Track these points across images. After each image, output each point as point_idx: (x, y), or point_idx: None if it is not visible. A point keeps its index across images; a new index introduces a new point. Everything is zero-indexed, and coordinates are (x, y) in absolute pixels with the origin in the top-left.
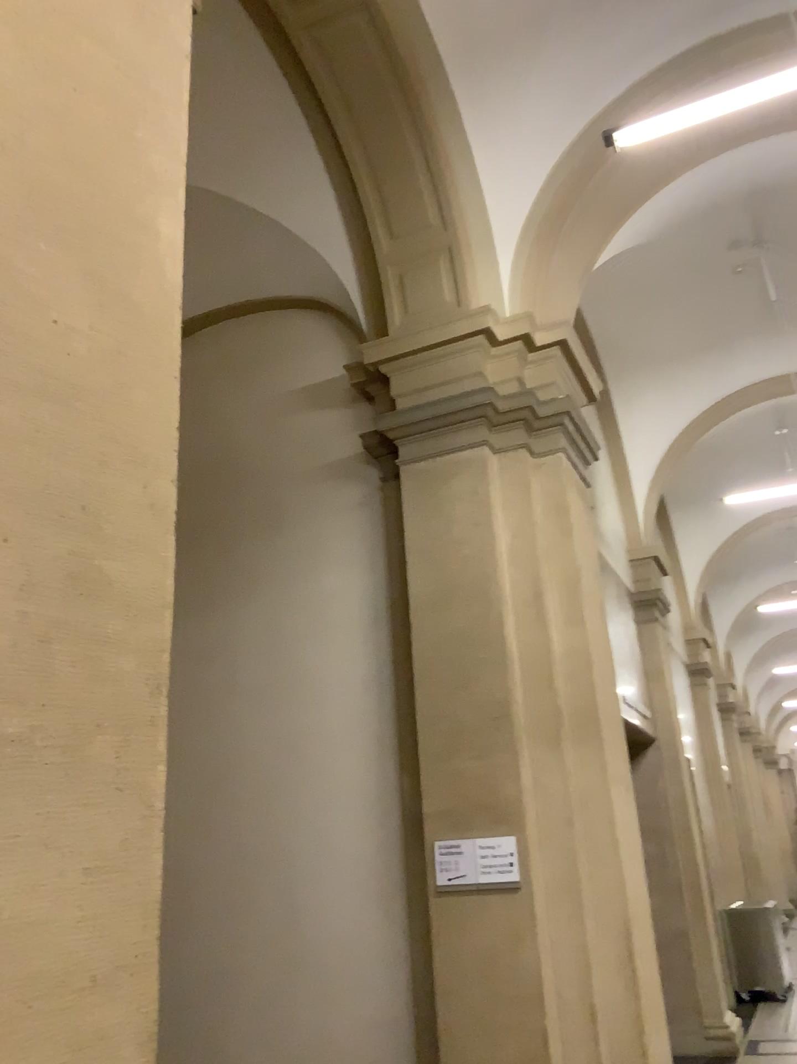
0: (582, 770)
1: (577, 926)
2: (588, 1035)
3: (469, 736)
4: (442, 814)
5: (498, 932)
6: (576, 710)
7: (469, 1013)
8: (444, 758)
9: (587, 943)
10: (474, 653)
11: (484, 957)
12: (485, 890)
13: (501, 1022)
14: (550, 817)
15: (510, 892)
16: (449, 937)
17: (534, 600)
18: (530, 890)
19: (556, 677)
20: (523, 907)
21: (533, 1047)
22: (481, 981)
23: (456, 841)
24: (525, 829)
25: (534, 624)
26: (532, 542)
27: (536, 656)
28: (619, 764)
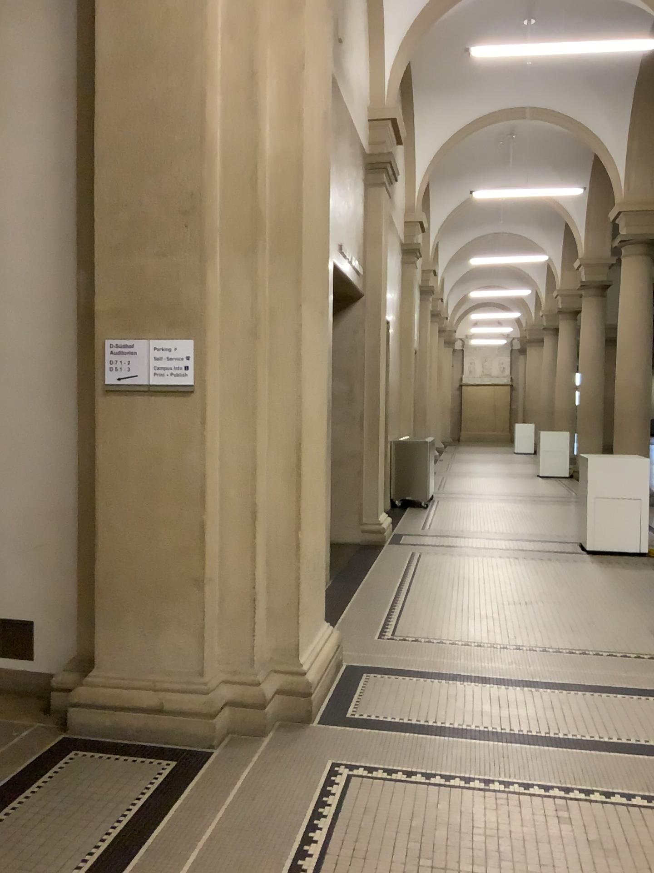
0: (275, 280)
1: (249, 433)
2: (246, 530)
3: (152, 227)
4: (116, 311)
5: (165, 433)
6: (278, 217)
7: (128, 506)
8: (123, 251)
9: (256, 449)
10: (167, 131)
11: (148, 456)
12: (155, 391)
13: (159, 516)
14: (235, 325)
15: (182, 396)
16: (113, 435)
17: (248, 80)
18: (203, 395)
19: (261, 175)
20: (195, 411)
21: (189, 539)
22: (143, 478)
23: (128, 340)
24: (205, 335)
25: (244, 109)
26: (255, 7)
27: (241, 147)
28: (316, 280)
